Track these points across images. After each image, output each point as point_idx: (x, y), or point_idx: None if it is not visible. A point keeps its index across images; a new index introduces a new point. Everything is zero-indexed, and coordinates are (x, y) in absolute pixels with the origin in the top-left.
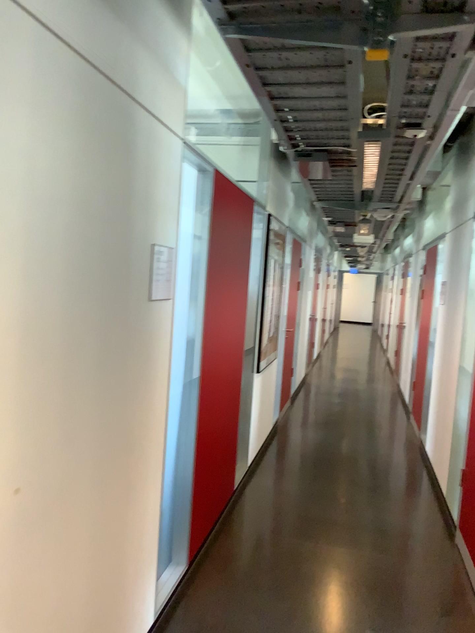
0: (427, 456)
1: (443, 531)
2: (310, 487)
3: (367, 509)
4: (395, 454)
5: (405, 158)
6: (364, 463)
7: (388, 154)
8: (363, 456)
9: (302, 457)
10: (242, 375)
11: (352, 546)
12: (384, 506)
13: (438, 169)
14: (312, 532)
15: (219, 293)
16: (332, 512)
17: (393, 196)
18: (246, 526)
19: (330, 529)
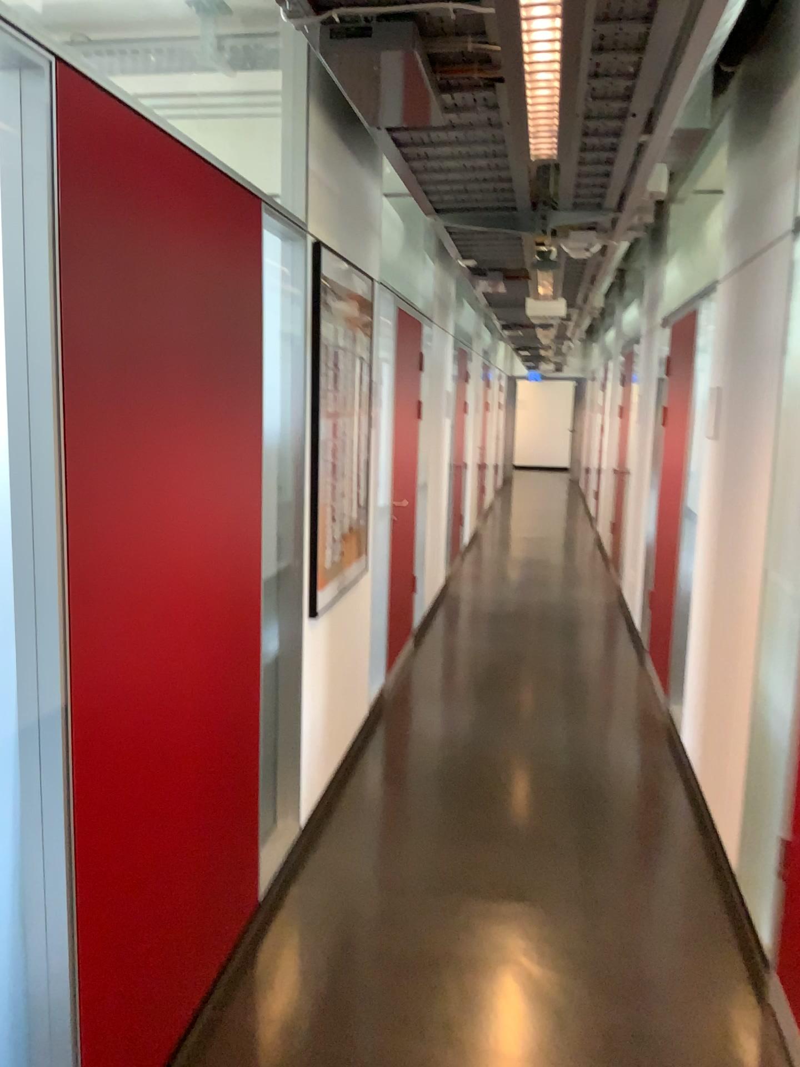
0: (688, 763)
1: (739, 974)
2: (436, 870)
3: (566, 926)
4: (622, 762)
5: (639, 47)
6: (557, 790)
7: (590, 30)
8: (556, 772)
9: (425, 783)
10: (257, 638)
11: (529, 1050)
12: (603, 910)
13: (705, 125)
14: (433, 1015)
15: (140, 450)
16: (484, 944)
17: (603, 196)
18: (275, 1011)
19: (478, 997)
